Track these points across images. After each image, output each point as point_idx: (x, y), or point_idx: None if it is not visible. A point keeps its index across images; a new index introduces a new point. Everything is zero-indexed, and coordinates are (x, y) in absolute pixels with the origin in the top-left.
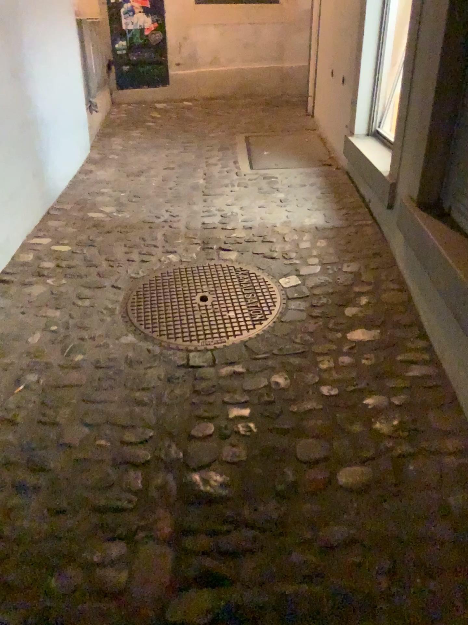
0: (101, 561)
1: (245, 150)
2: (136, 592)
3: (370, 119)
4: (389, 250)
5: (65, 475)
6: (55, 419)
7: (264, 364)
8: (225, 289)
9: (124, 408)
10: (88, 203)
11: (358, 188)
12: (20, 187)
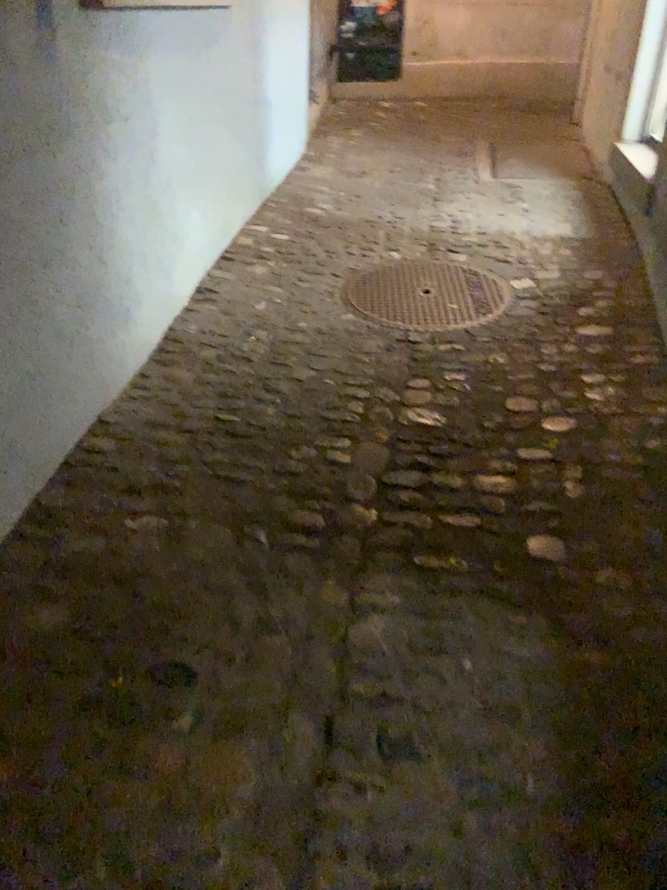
0: (331, 445)
1: (487, 158)
2: (360, 464)
3: (644, 121)
4: (640, 262)
5: (297, 395)
6: (285, 361)
7: (485, 344)
8: (451, 285)
9: (347, 361)
10: (305, 199)
11: (618, 202)
12: (246, 168)
